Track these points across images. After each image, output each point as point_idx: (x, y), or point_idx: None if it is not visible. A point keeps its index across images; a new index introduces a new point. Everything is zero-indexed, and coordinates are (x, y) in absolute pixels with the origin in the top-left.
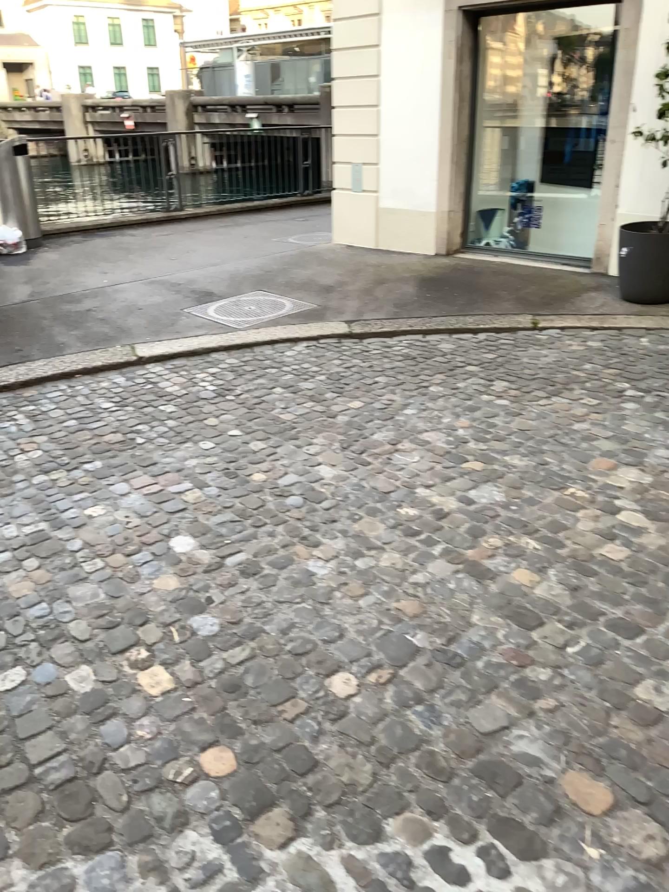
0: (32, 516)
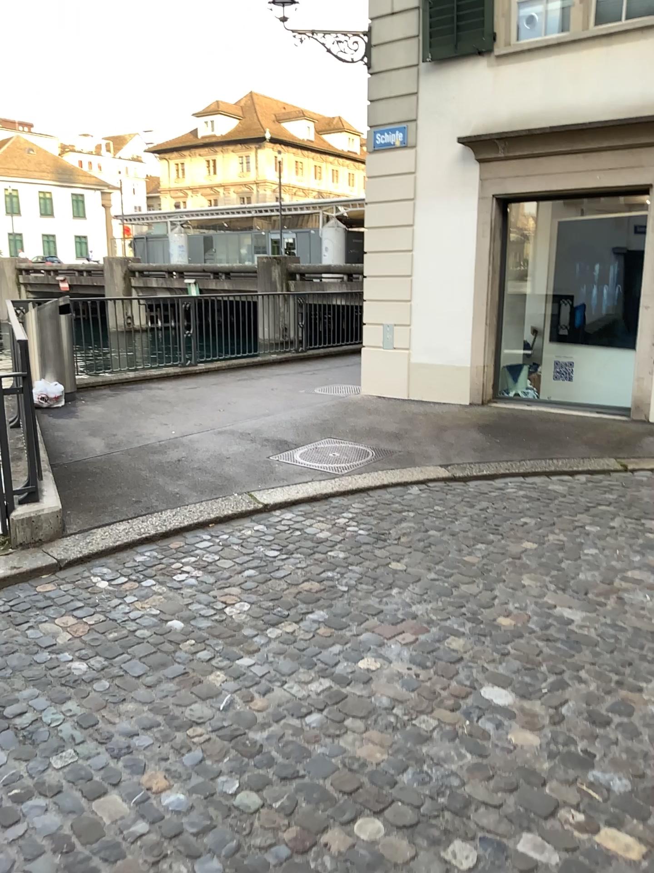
0: (309, 674)
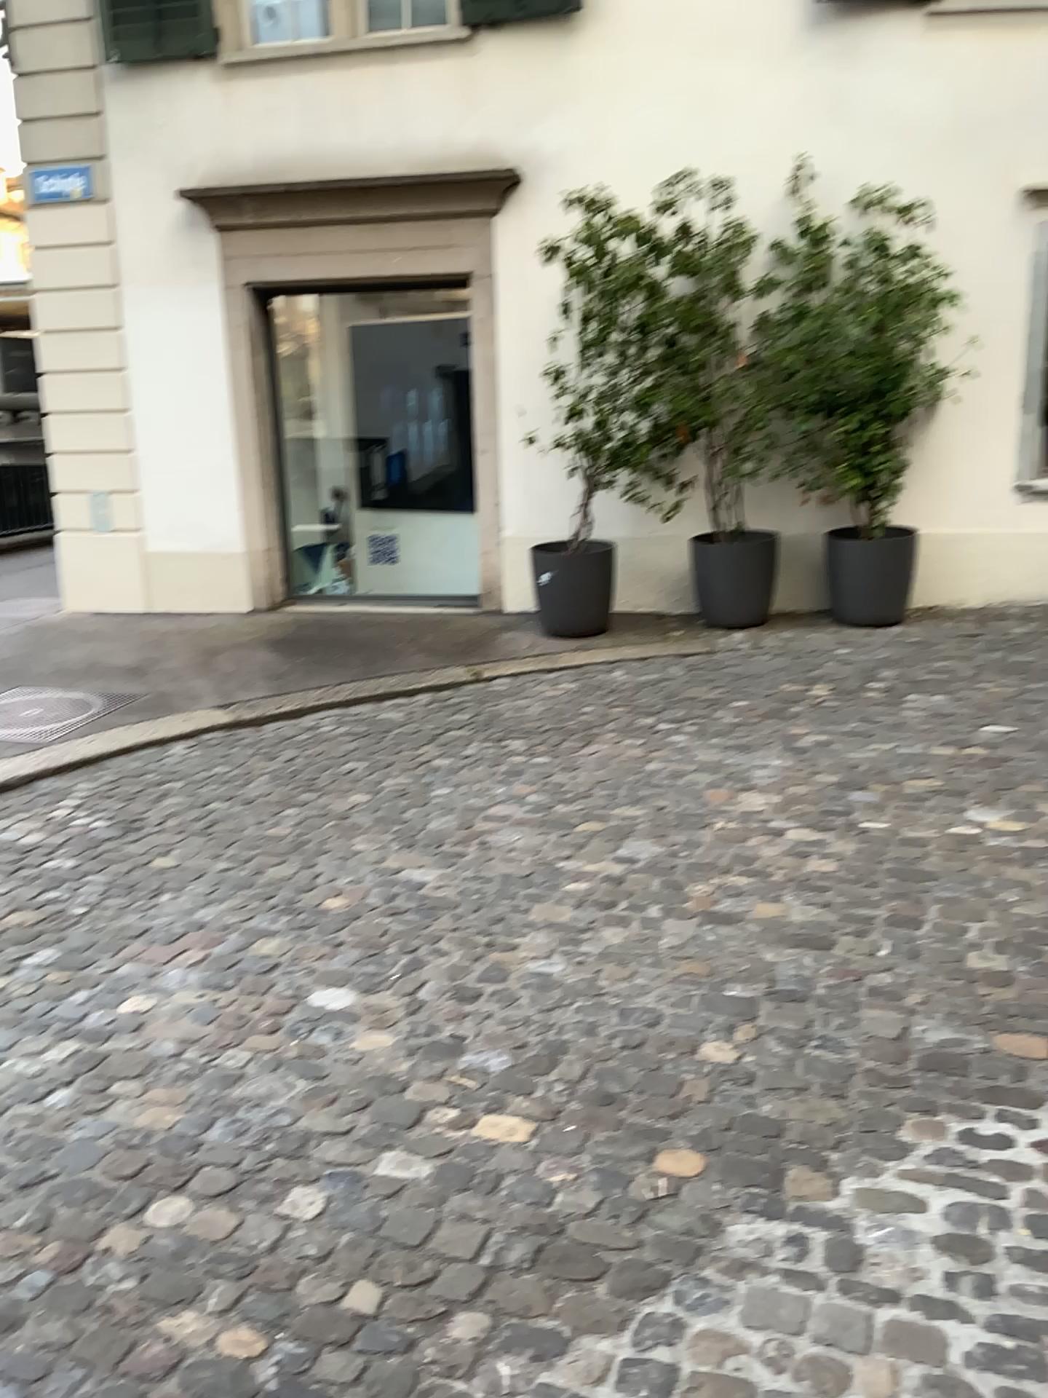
0: (42, 1039)
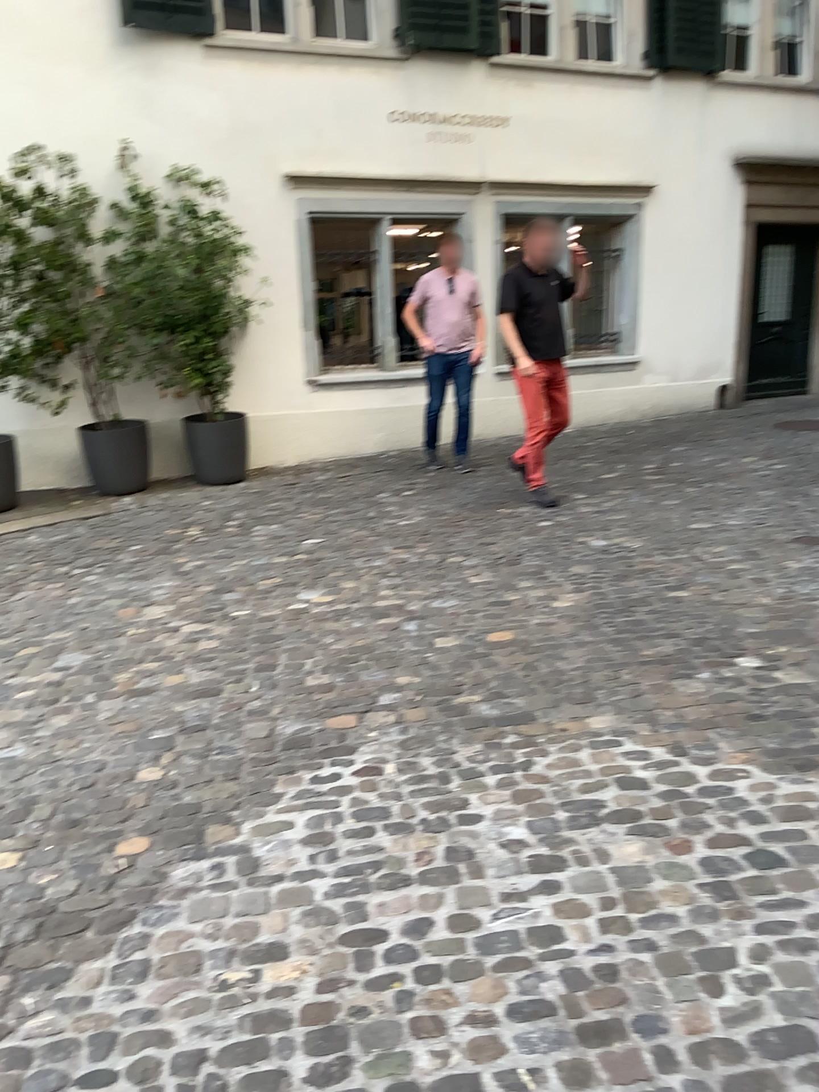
0: None
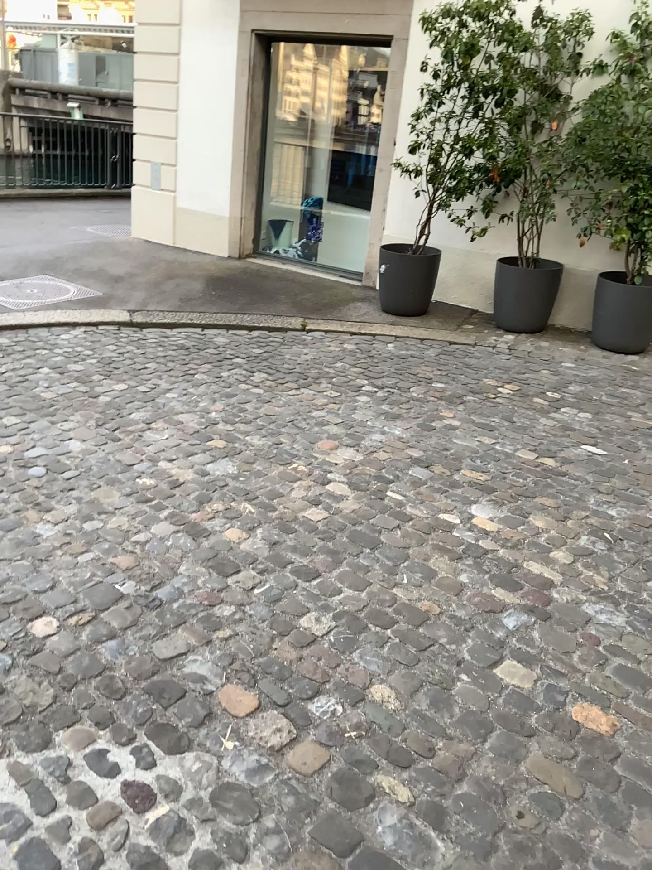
0: None
